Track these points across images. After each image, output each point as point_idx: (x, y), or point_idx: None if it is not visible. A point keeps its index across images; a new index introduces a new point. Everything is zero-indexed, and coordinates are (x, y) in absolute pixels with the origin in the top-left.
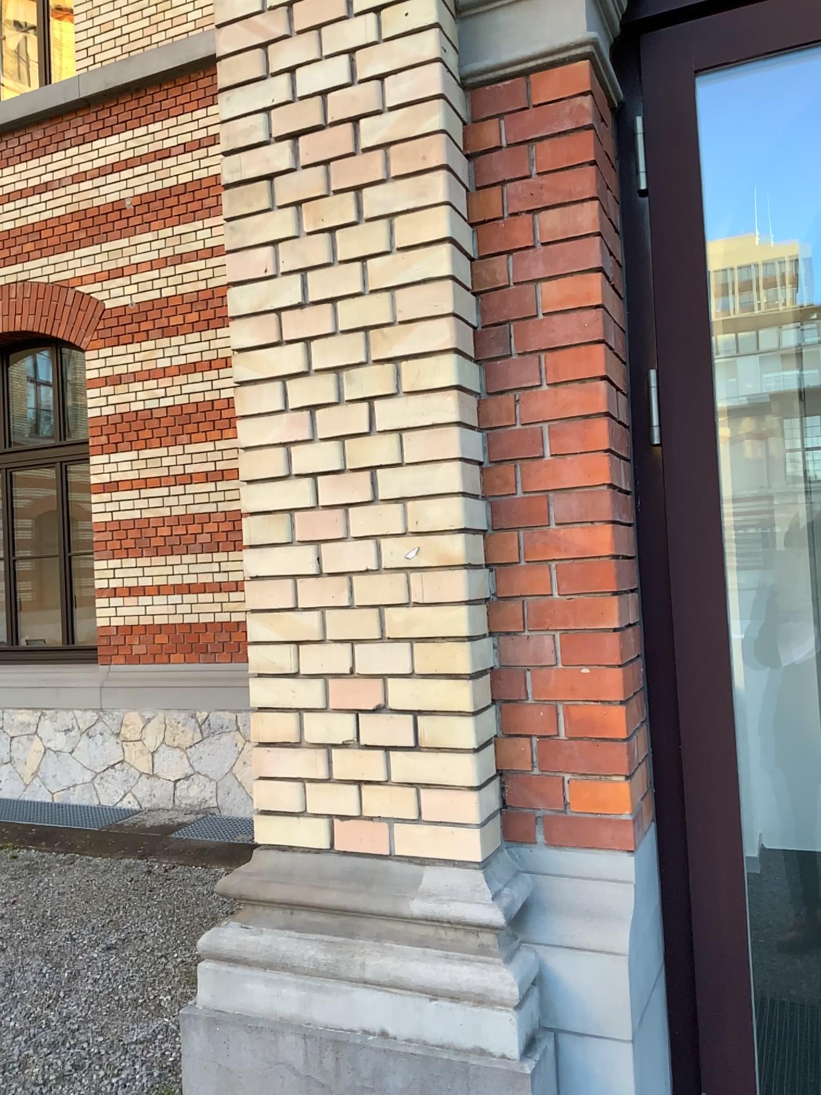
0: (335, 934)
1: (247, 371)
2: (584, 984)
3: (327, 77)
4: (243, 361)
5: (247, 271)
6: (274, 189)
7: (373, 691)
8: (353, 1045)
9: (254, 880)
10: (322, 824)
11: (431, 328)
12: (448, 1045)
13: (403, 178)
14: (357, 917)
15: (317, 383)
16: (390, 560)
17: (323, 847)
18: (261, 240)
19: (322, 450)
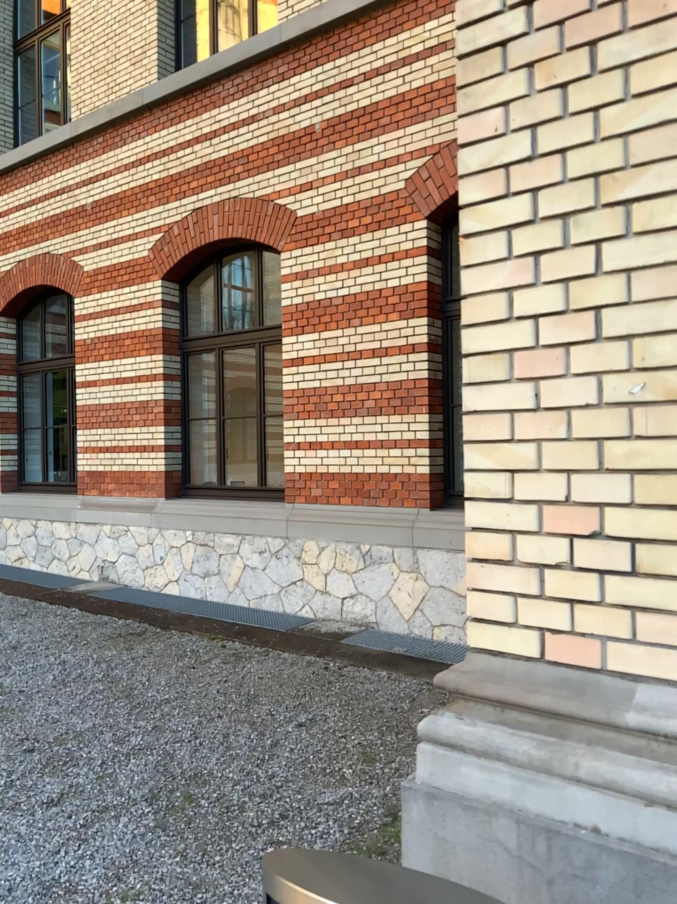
0: (547, 735)
1: (474, 224)
2: None
3: None
4: (470, 216)
5: (476, 132)
6: (506, 53)
7: (589, 517)
8: (566, 837)
9: (469, 679)
10: (534, 636)
11: (666, 170)
12: (664, 852)
13: (641, 25)
14: (568, 723)
15: (543, 231)
16: (611, 395)
17: (534, 657)
18: (491, 102)
19: (546, 293)
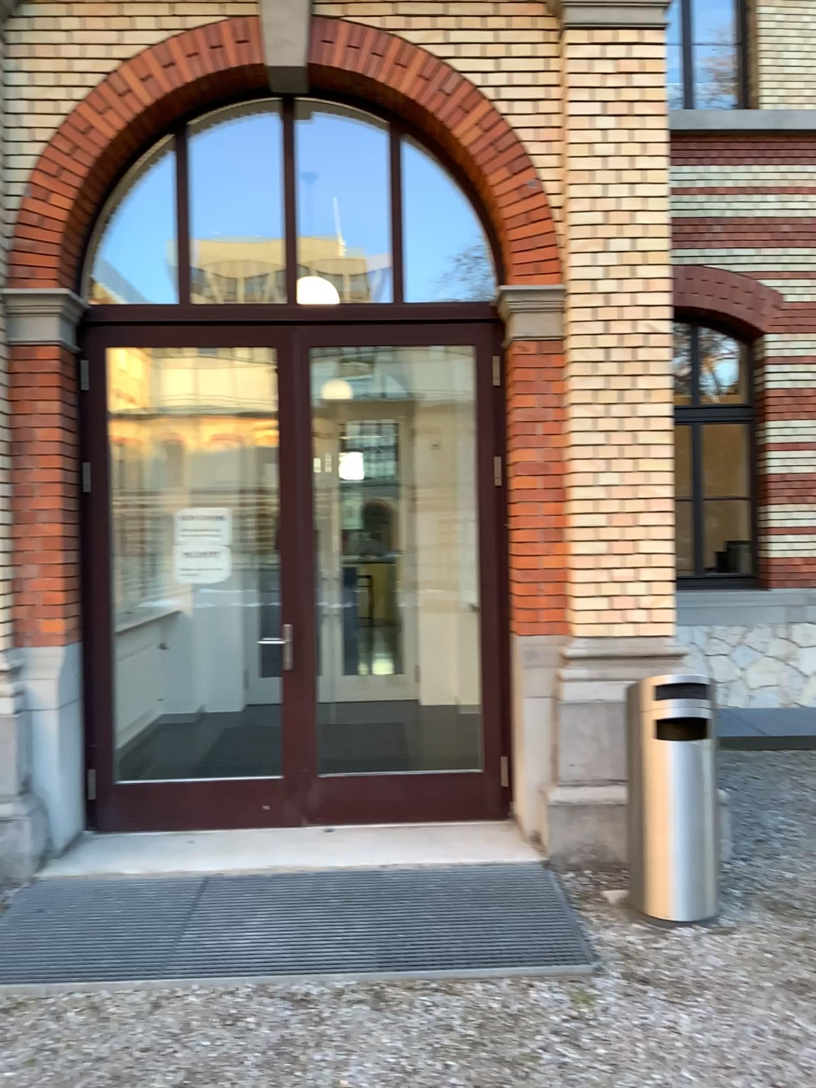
0: None
1: None
2: (41, 692)
3: None
4: None
5: None
6: None
7: None
8: None
9: None
10: None
11: None
12: None
13: None
14: None
15: None
16: None
17: None
18: None
19: None
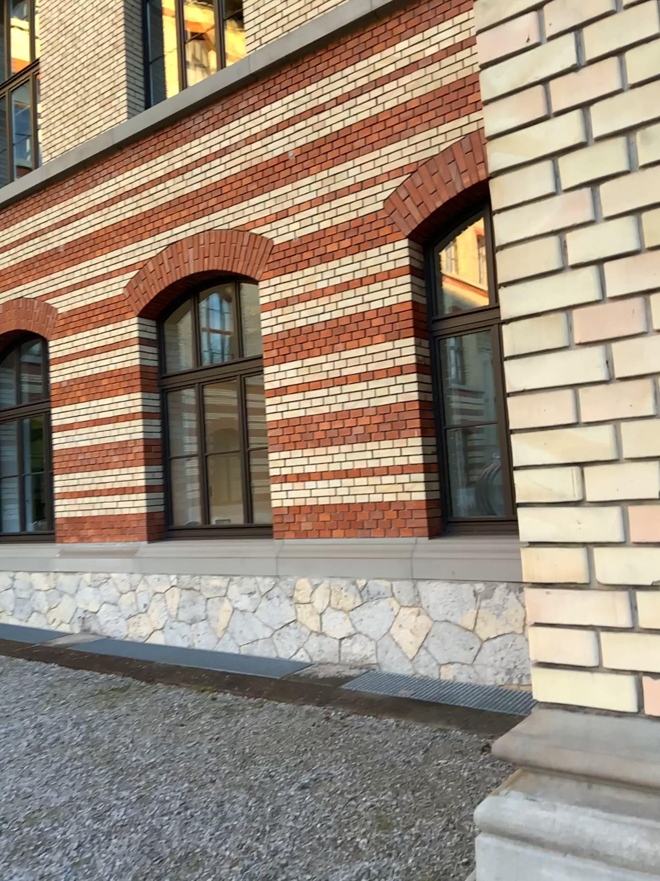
0: None
1: (507, 160)
2: None
3: None
4: (500, 151)
5: (502, 49)
6: None
7: None
8: None
9: (542, 744)
10: (626, 681)
11: None
12: None
13: None
14: None
15: (600, 156)
16: None
17: (629, 710)
18: (520, 10)
19: (610, 233)
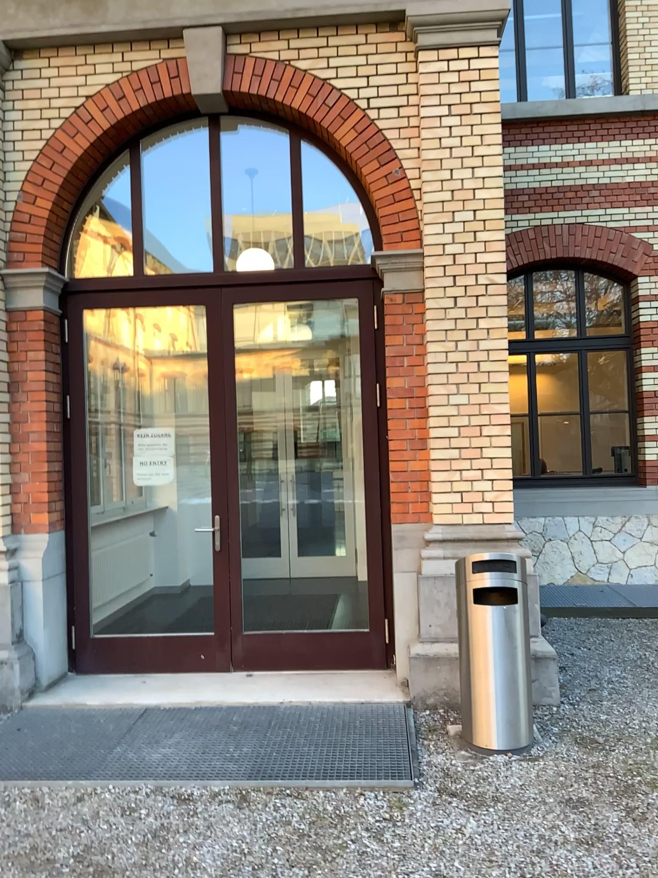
0: None
1: None
2: (31, 568)
3: None
4: None
5: None
6: None
7: None
8: None
9: None
10: None
11: None
12: None
13: None
14: None
15: None
16: None
17: None
18: None
19: None
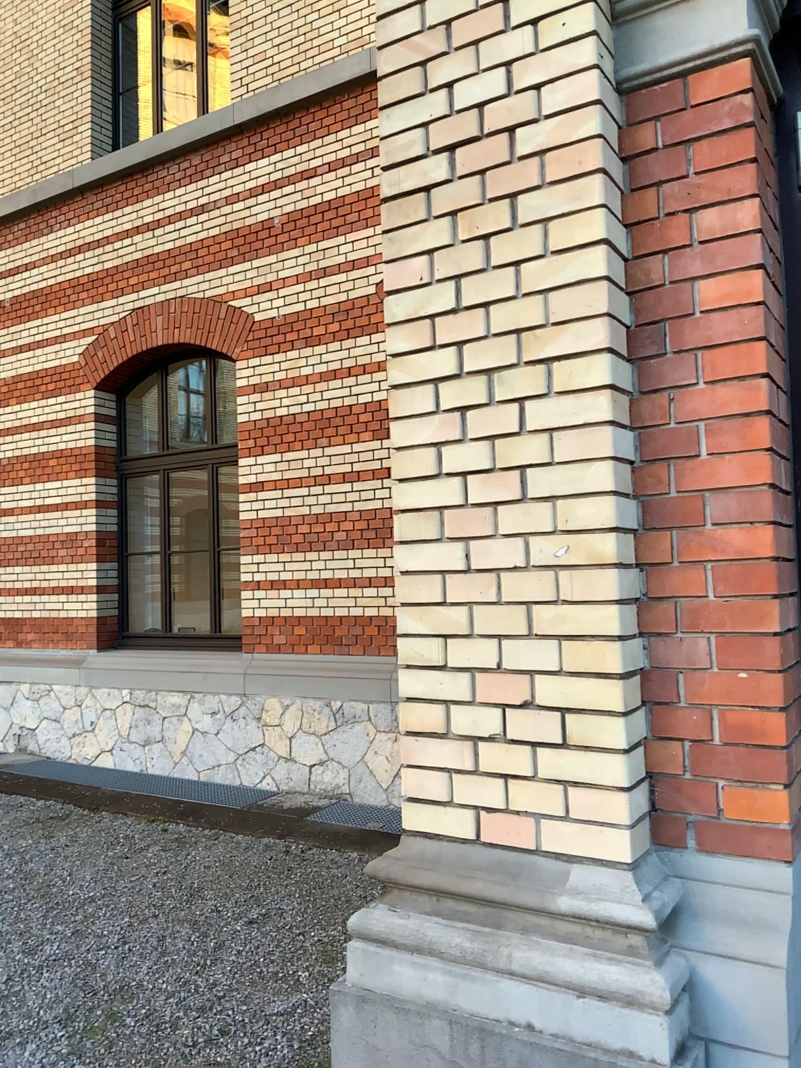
0: (481, 924)
1: (402, 374)
2: (738, 995)
3: (483, 89)
4: (398, 365)
5: (403, 278)
6: (430, 200)
7: (521, 686)
8: (498, 1036)
9: (402, 866)
10: (469, 815)
11: (585, 330)
12: (595, 1044)
13: (558, 184)
14: (503, 909)
15: (470, 385)
16: (540, 558)
17: (470, 838)
18: (417, 249)
19: (474, 449)
